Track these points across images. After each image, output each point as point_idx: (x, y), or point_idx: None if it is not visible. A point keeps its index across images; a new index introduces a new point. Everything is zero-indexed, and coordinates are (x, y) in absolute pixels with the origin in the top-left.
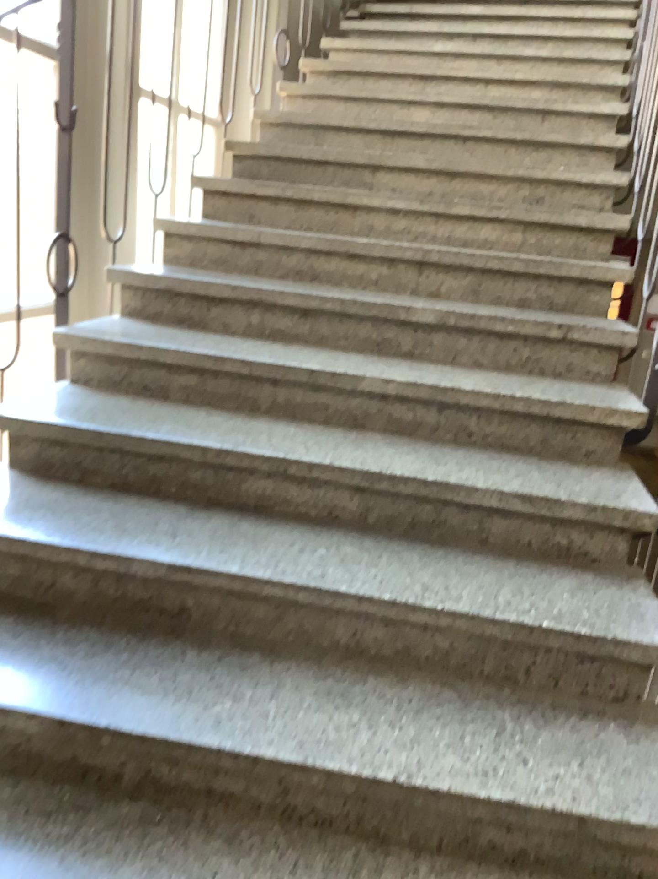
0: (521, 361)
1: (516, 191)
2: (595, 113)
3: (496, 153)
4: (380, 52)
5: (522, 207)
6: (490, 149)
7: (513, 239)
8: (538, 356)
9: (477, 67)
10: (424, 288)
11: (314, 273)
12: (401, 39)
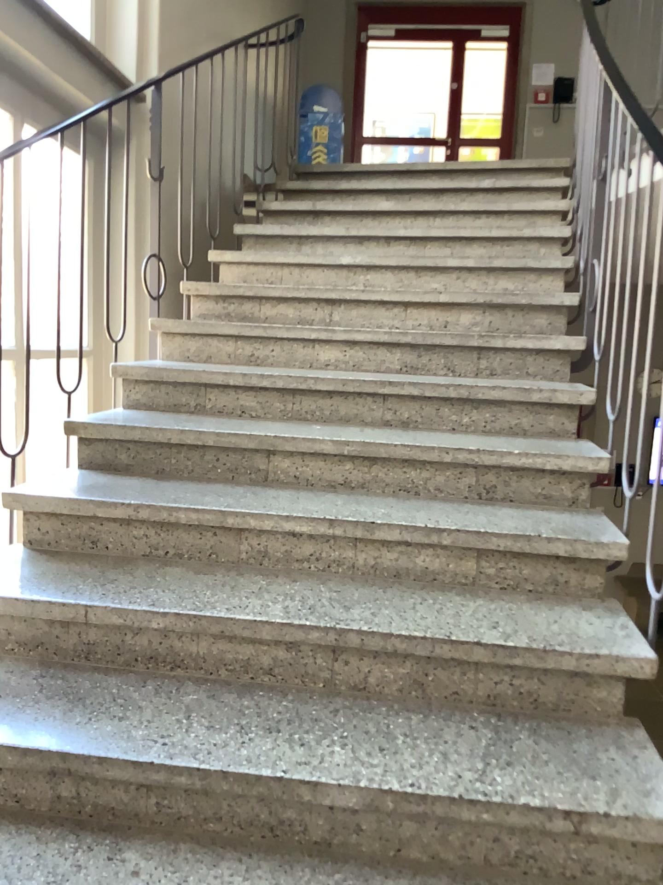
0: (509, 863)
1: (461, 476)
2: (544, 345)
3: (428, 410)
4: (279, 263)
5: (473, 509)
6: (420, 404)
7: (467, 573)
8: (536, 852)
9: (394, 279)
10: (342, 682)
11: (177, 659)
12: (303, 244)
